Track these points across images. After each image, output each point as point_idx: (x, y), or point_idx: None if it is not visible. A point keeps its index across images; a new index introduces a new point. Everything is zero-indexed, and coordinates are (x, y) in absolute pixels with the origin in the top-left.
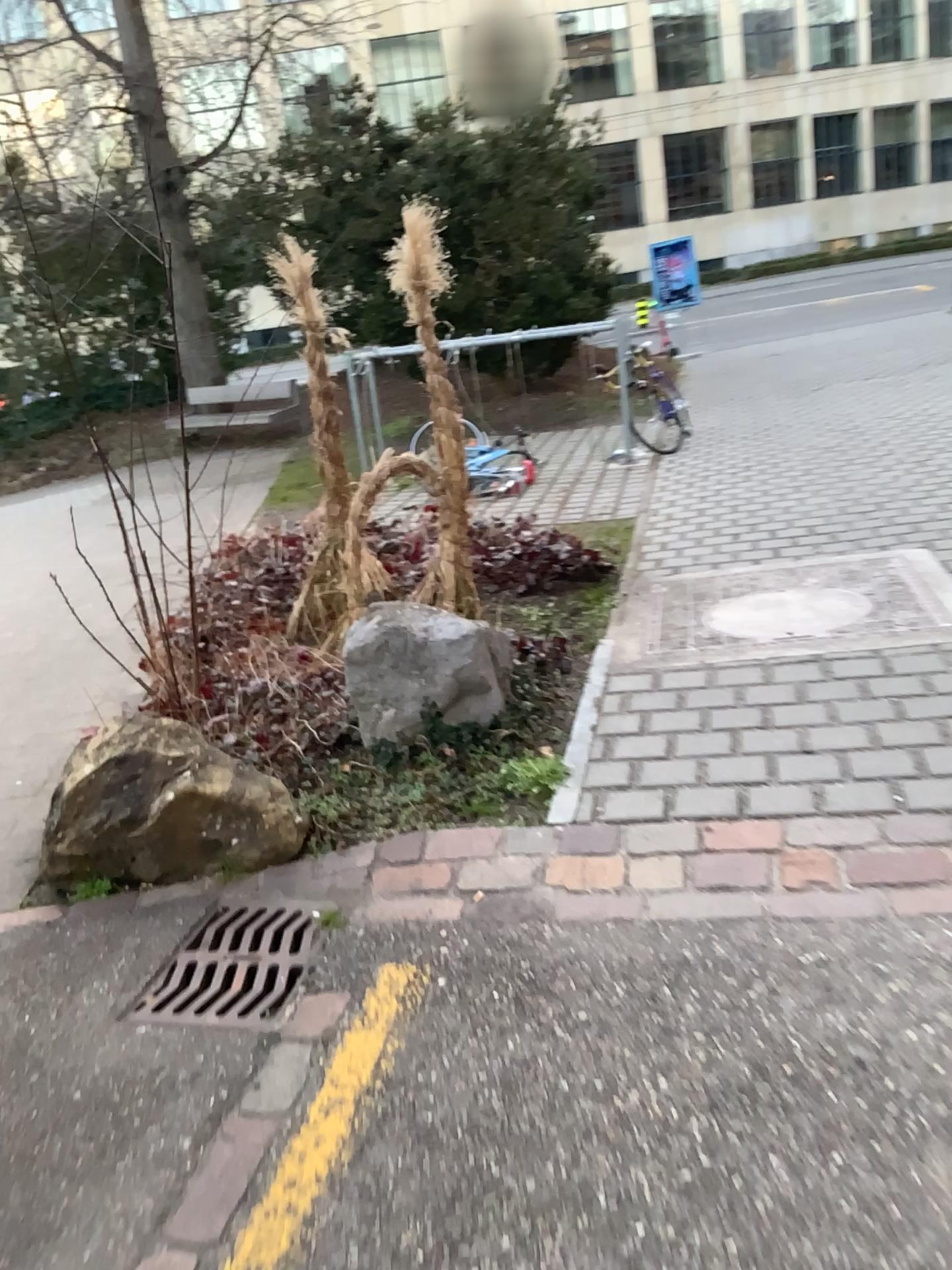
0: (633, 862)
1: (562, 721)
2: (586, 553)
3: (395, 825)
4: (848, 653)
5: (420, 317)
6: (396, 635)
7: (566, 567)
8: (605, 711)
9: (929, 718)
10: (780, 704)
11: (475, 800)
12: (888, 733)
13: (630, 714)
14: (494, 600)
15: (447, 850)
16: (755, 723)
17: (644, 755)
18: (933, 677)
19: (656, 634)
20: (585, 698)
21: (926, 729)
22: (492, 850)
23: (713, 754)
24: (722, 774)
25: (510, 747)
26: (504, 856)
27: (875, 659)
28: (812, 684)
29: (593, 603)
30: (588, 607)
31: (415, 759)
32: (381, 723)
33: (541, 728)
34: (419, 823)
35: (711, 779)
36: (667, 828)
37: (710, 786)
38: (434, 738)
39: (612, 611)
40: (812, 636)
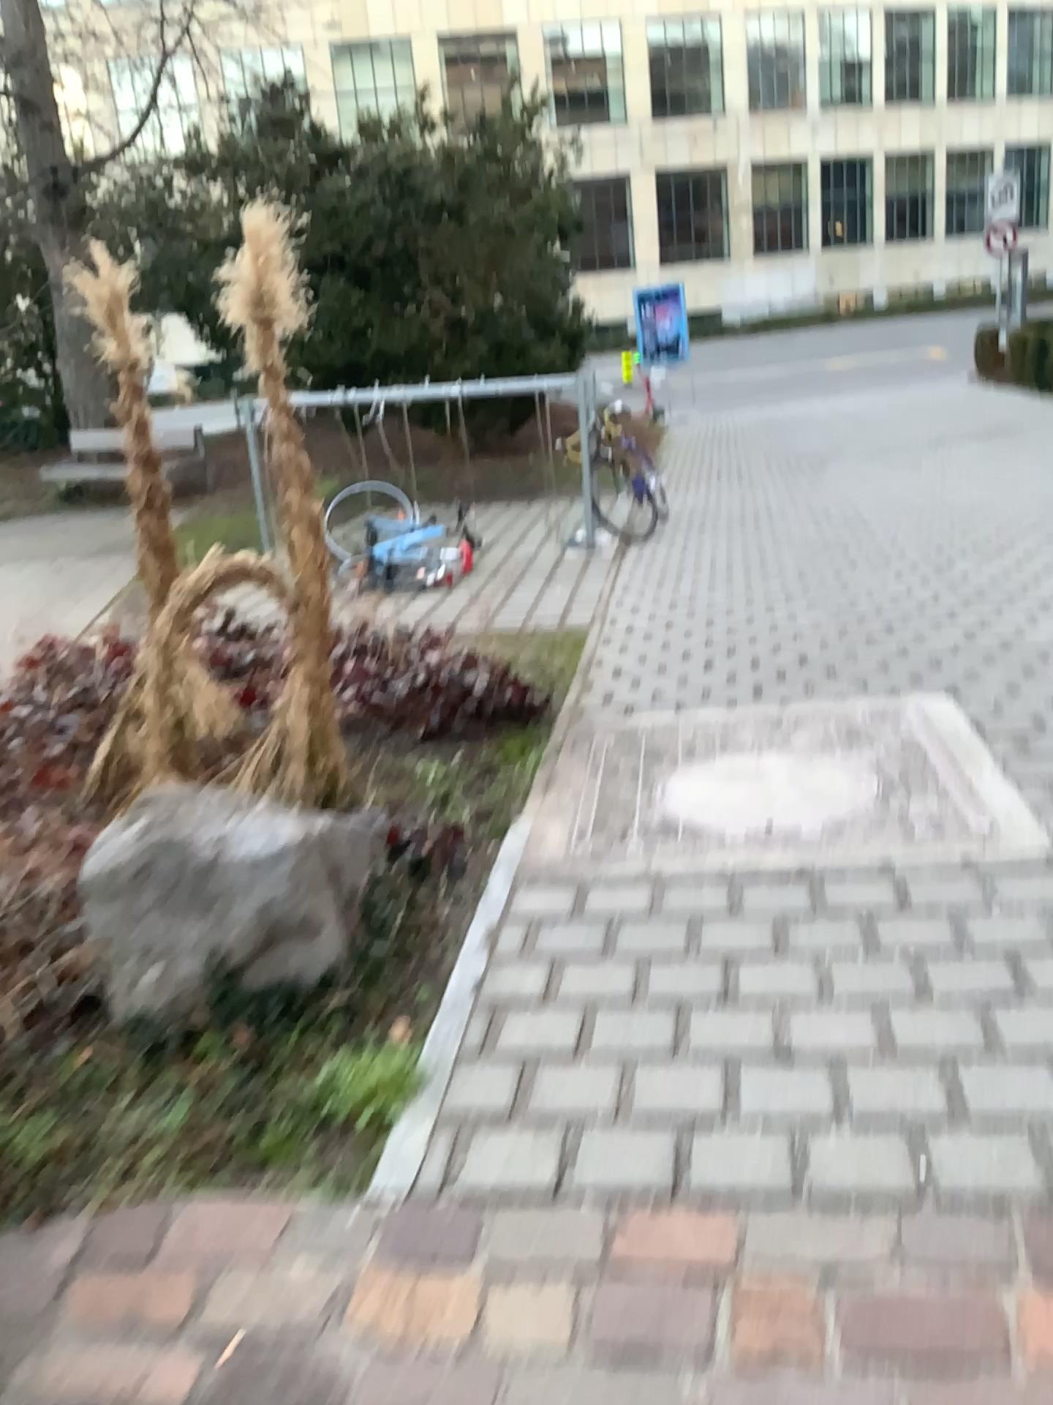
0: (489, 1296)
1: (427, 977)
2: (507, 688)
3: (126, 1179)
4: (850, 873)
5: (259, 360)
6: (166, 852)
7: (478, 708)
8: (493, 962)
9: (969, 1006)
10: (749, 963)
11: (261, 1136)
12: (909, 1033)
13: (528, 969)
14: (373, 755)
15: (191, 1247)
16: (710, 1001)
17: (538, 1058)
18: (972, 927)
19: (586, 821)
20: (468, 934)
21: (966, 1031)
22: (263, 1254)
23: (642, 1062)
24: (652, 1108)
25: (339, 1027)
26: (281, 1267)
27: (888, 885)
28: (798, 928)
29: (507, 764)
30: (500, 771)
31: (188, 1046)
32: (136, 990)
33: (393, 991)
34: (165, 1178)
35: (634, 1117)
36: (553, 1223)
37: (631, 1130)
38: (225, 1007)
39: (531, 779)
40: (800, 840)
